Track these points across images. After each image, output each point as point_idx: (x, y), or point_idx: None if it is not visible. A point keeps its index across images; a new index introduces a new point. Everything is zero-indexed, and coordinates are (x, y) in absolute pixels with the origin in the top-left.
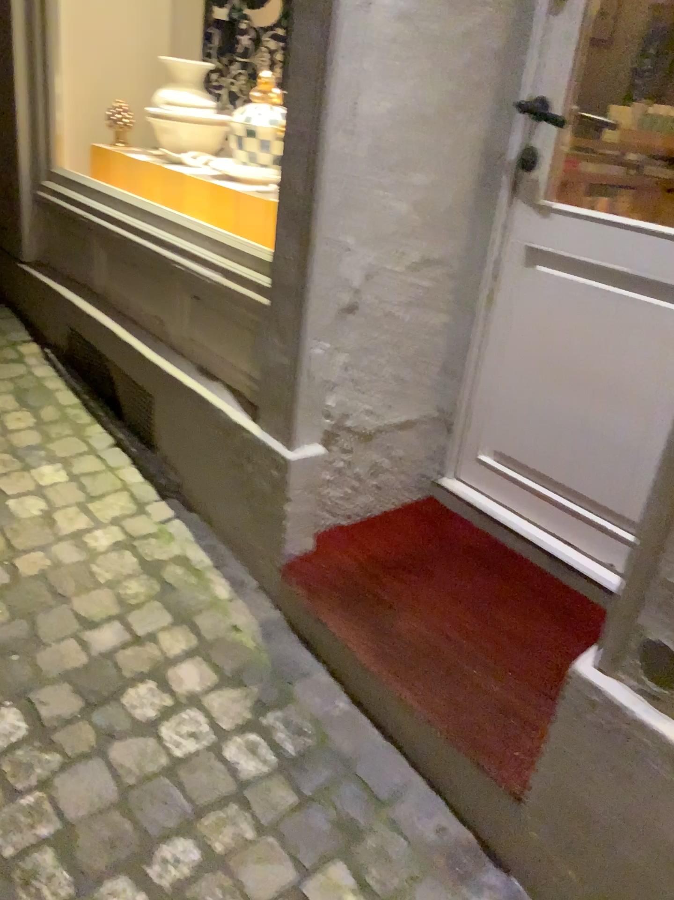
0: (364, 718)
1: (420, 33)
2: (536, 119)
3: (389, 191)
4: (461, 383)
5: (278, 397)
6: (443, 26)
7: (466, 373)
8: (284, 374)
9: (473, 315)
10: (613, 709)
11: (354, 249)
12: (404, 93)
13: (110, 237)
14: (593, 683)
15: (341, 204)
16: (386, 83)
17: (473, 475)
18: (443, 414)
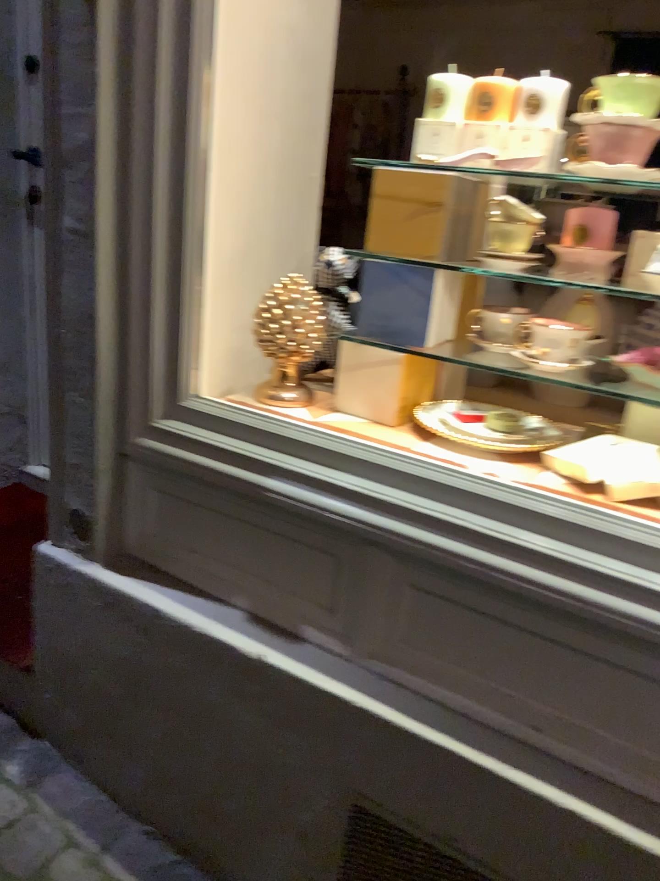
0: None
1: None
2: (34, 164)
3: None
4: (20, 379)
5: None
6: None
7: (23, 371)
8: None
9: (17, 322)
10: (57, 567)
11: None
12: None
13: None
14: (46, 553)
15: None
16: None
17: (46, 456)
18: (10, 409)
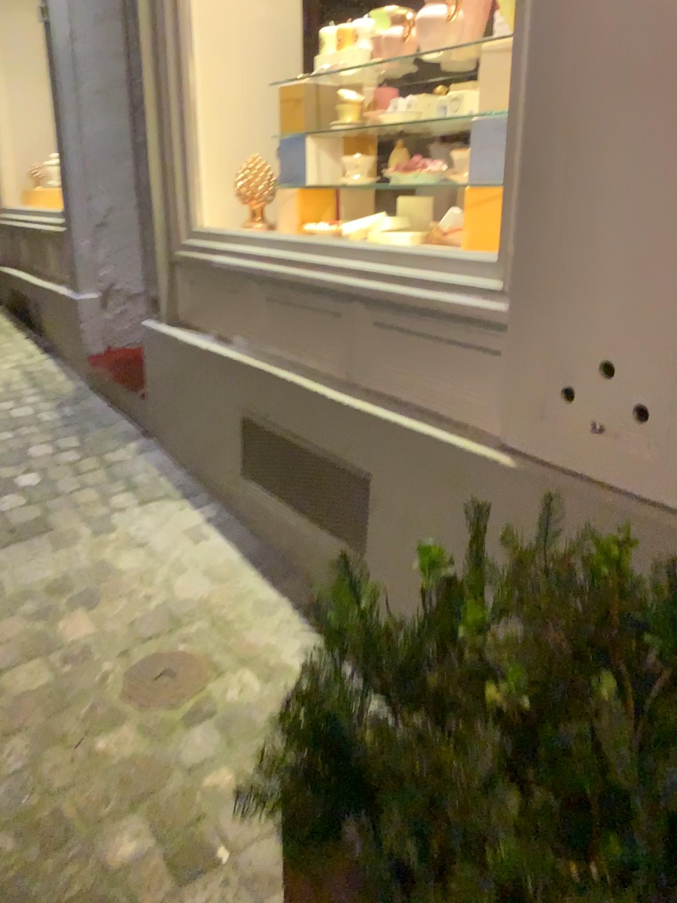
0: (110, 407)
1: (110, 98)
2: None
3: (110, 169)
4: None
5: (73, 271)
6: (123, 94)
7: None
8: (73, 258)
9: None
10: (147, 328)
11: (96, 196)
12: (108, 124)
13: (26, 233)
14: (144, 323)
15: (82, 174)
16: (95, 120)
17: None
18: None
